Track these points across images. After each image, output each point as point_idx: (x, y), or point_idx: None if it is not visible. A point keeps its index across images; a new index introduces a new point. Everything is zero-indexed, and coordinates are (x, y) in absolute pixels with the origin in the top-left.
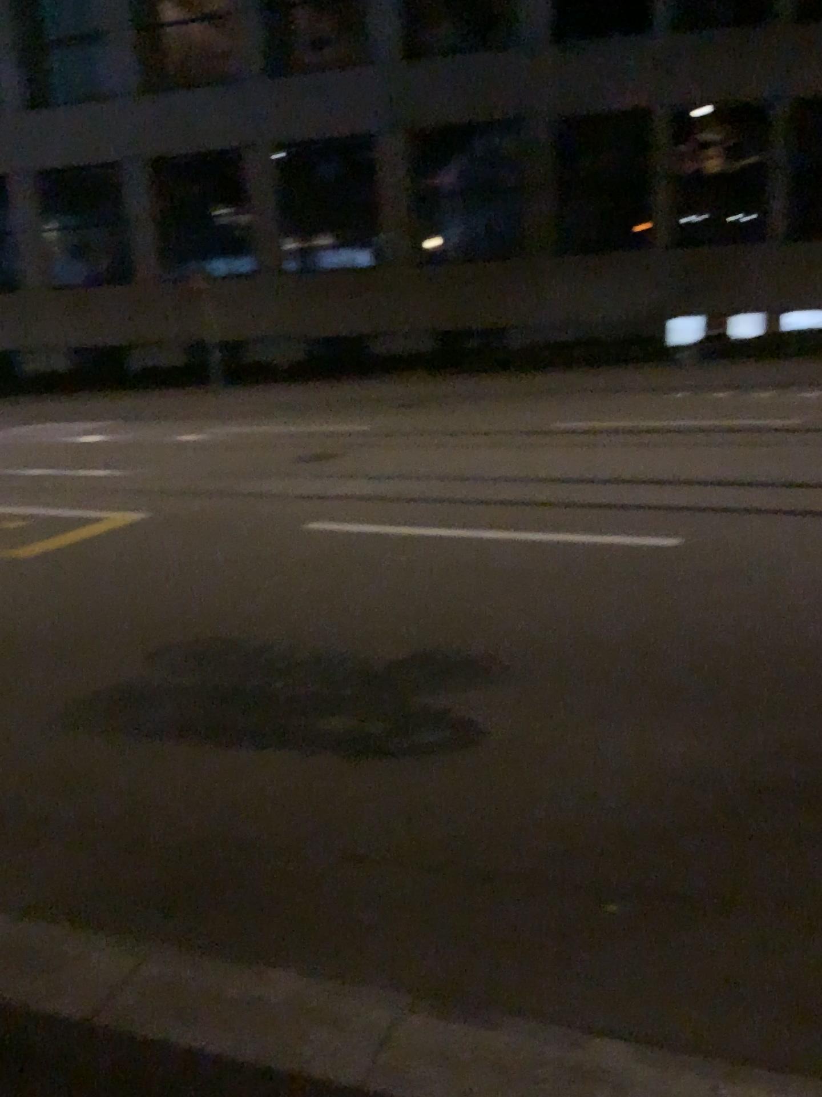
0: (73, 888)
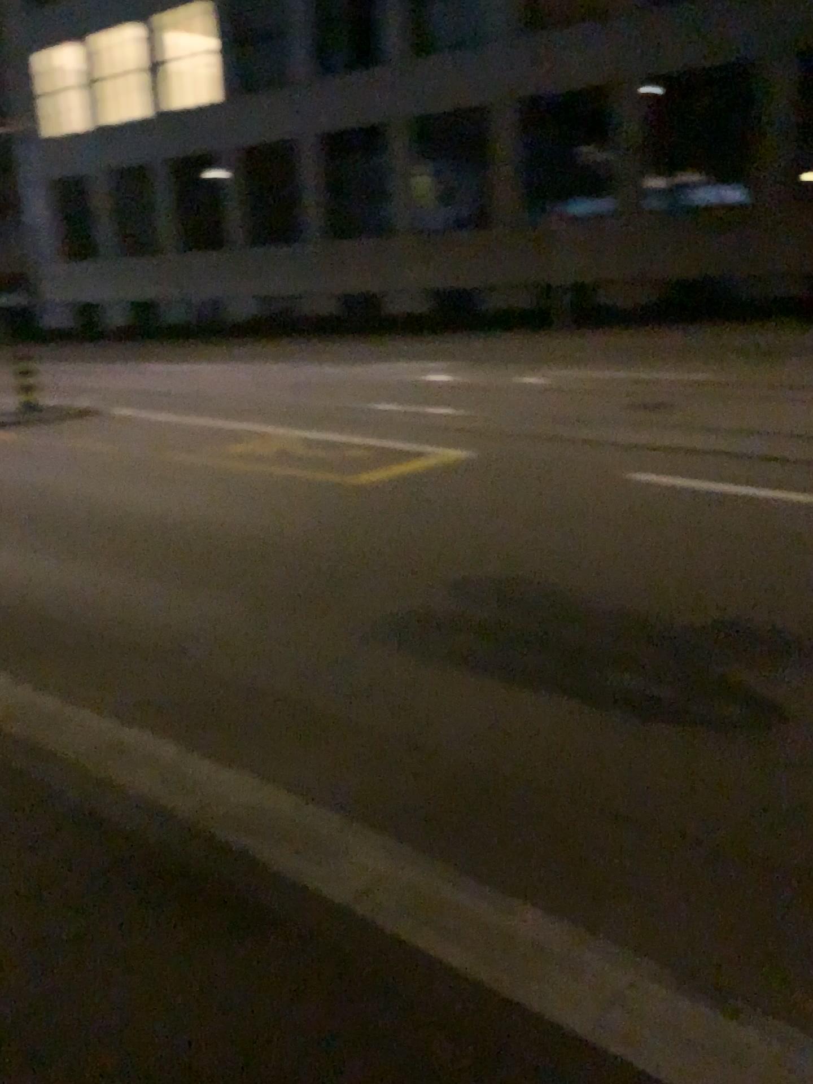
0: (382, 792)
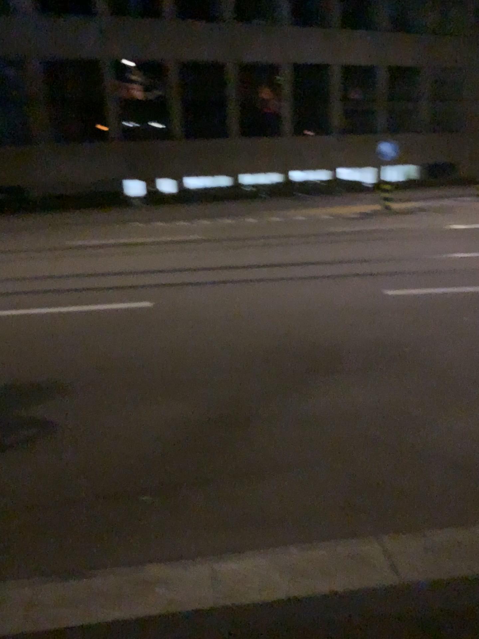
0: None
